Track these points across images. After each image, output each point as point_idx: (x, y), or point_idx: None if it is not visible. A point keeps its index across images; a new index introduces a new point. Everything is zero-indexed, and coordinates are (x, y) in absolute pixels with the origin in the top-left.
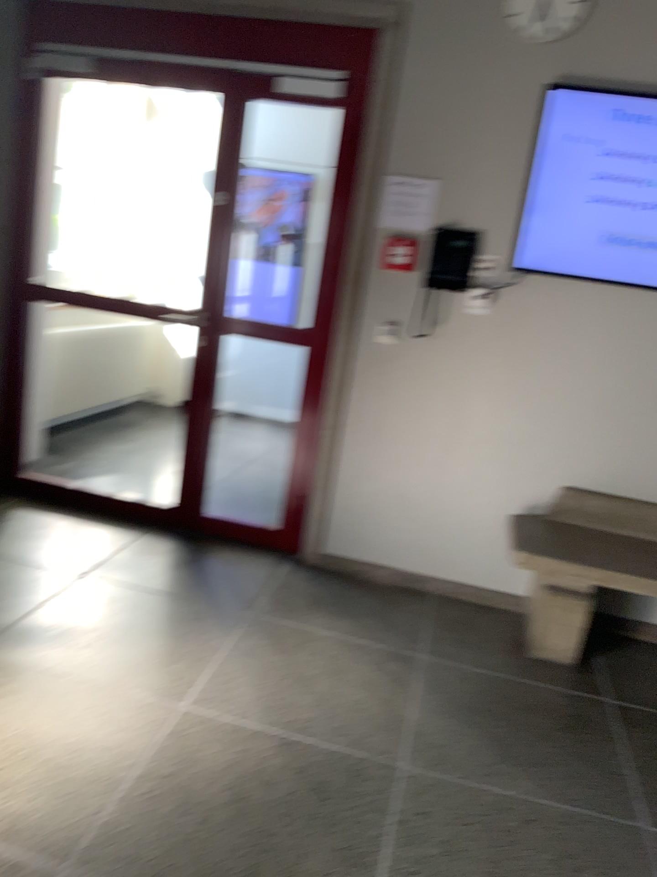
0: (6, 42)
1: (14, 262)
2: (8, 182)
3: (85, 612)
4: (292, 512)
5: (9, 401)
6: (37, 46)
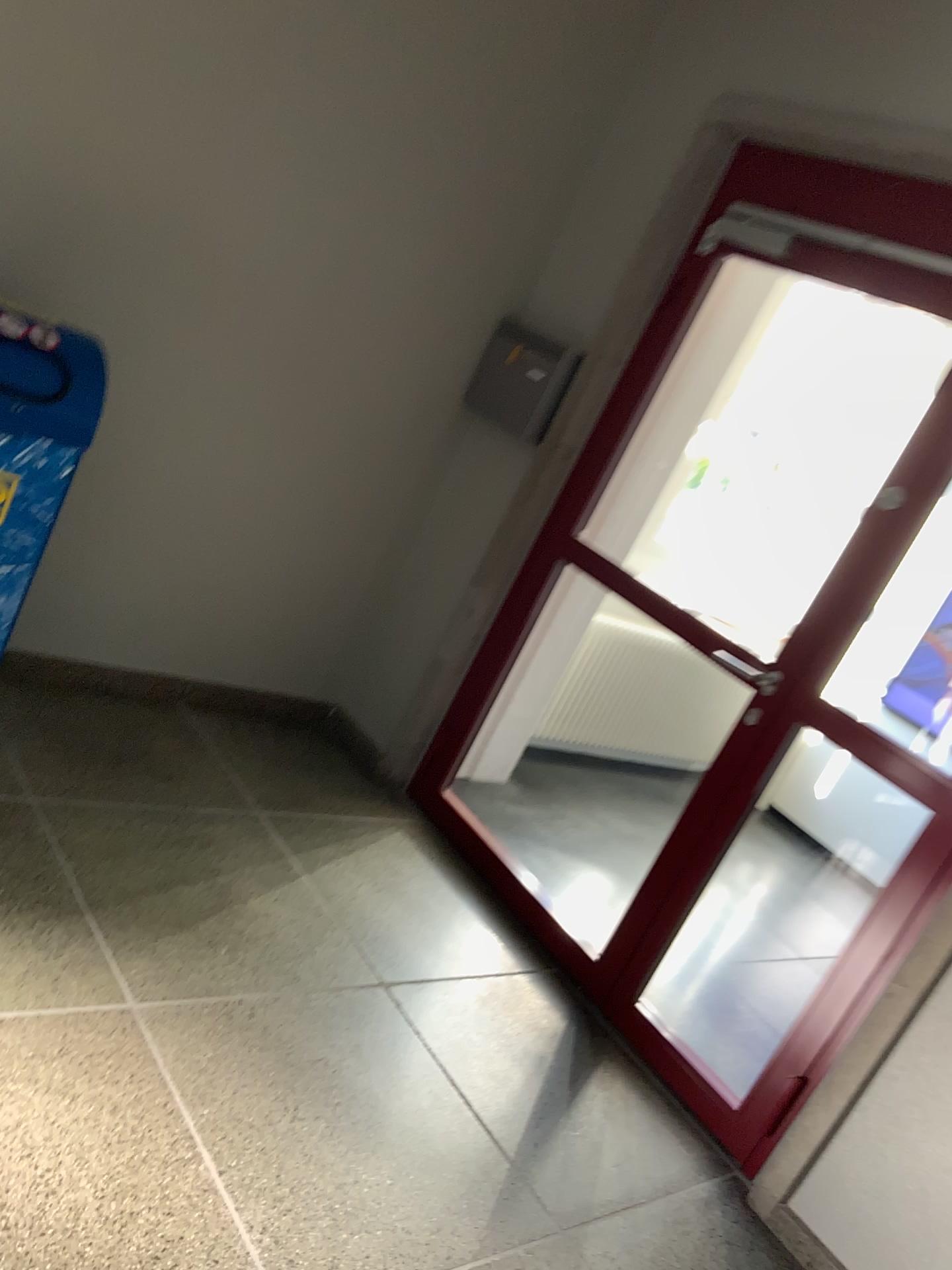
0: (686, 202)
1: (561, 499)
2: (603, 389)
3: (325, 1043)
4: (776, 1092)
5: (472, 686)
6: (726, 214)
